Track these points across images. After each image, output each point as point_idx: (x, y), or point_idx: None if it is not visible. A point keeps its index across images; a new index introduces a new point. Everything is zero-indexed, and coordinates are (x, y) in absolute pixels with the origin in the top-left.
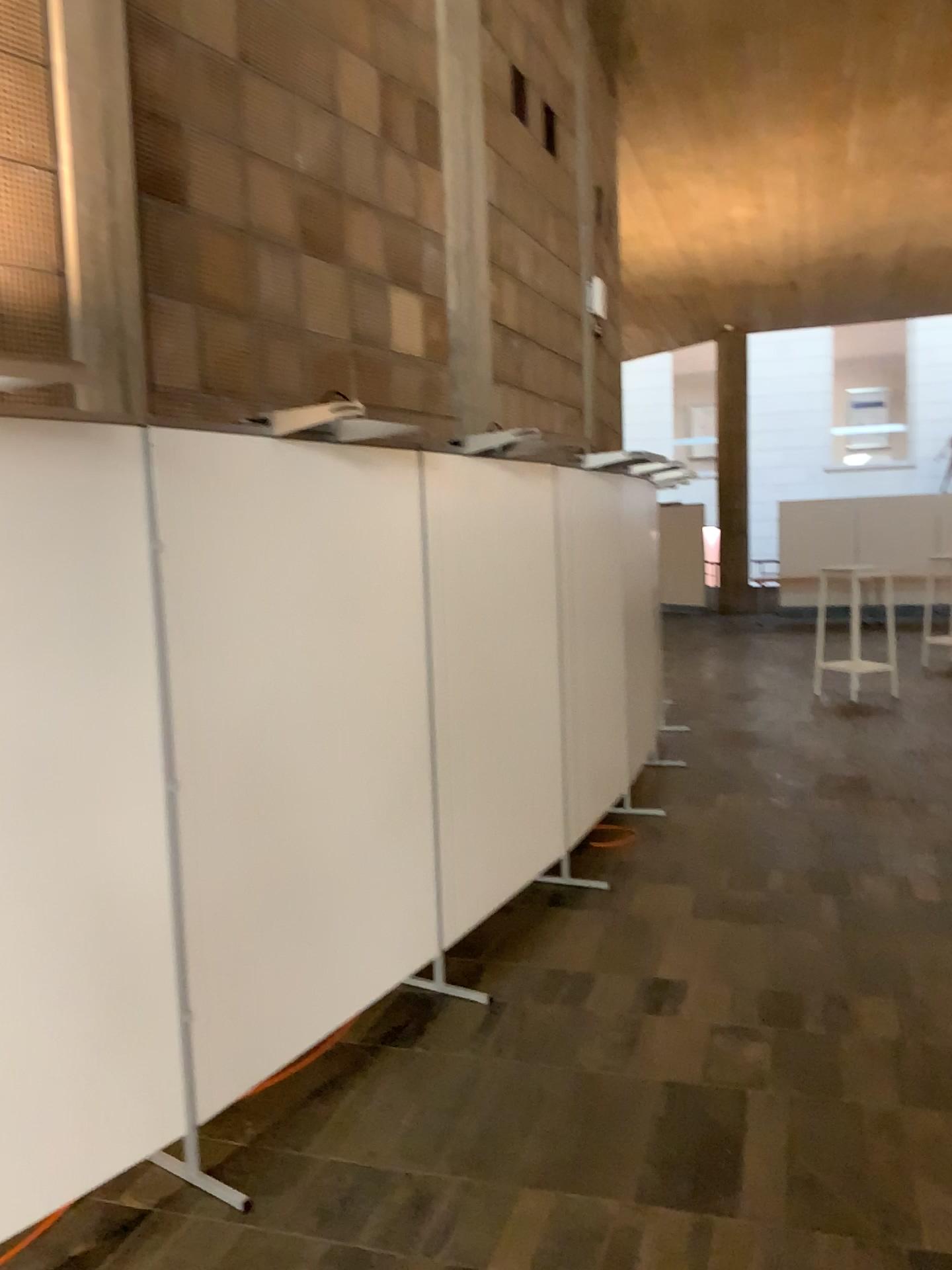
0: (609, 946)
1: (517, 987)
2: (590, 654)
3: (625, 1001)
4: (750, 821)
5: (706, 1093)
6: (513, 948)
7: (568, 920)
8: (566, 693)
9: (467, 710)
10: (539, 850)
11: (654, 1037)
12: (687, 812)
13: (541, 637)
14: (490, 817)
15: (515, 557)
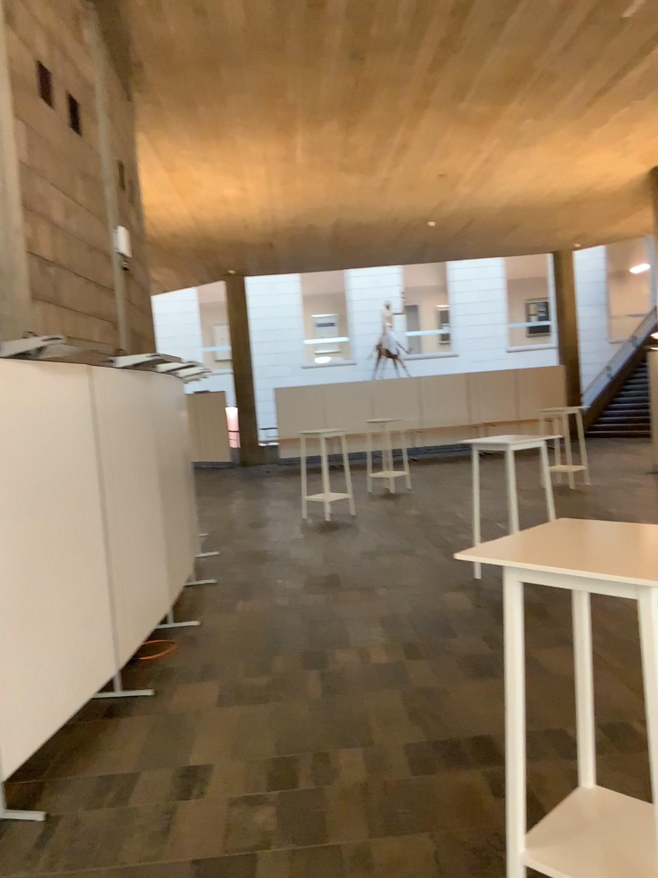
0: (150, 743)
1: (71, 797)
2: (130, 511)
3: (160, 791)
4: (257, 622)
5: (222, 861)
6: (70, 761)
7: (118, 726)
8: (110, 544)
9: (19, 570)
10: (93, 672)
11: (183, 819)
12: (212, 621)
13: (85, 502)
14: (46, 654)
15: (58, 442)
